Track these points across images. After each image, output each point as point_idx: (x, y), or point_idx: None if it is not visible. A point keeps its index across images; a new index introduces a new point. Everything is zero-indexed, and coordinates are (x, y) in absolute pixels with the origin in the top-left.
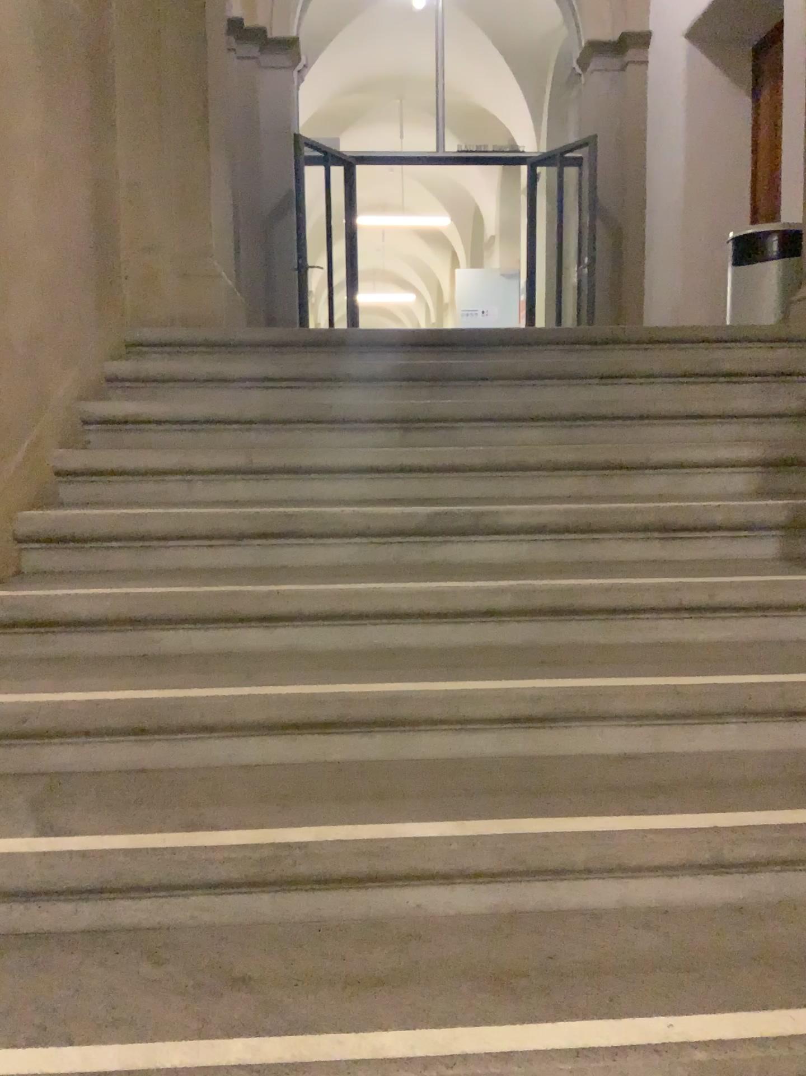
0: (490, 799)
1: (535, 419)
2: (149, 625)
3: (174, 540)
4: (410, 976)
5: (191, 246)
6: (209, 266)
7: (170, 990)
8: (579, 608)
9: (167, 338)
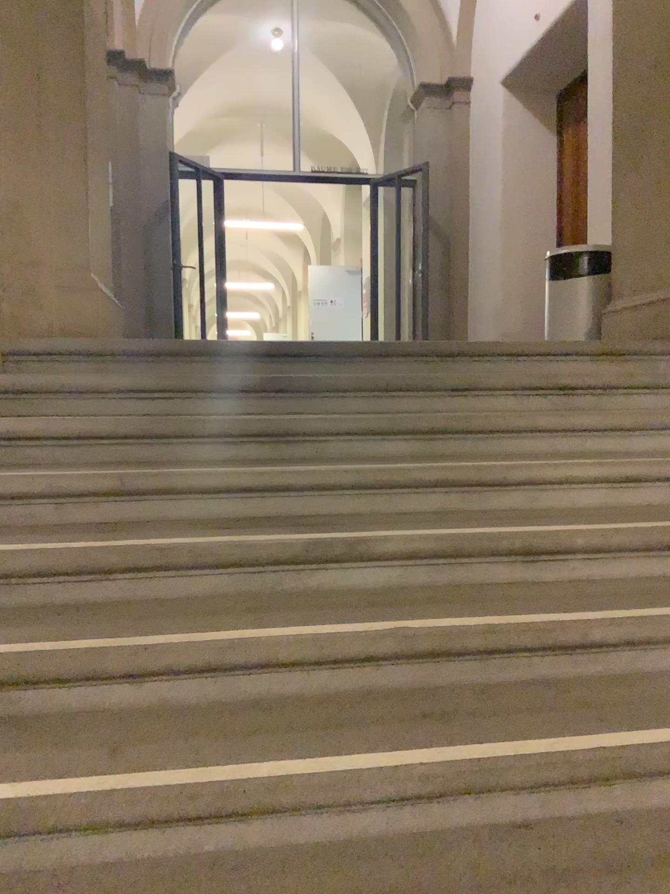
0: None
1: (396, 434)
2: (1, 685)
3: (36, 578)
4: None
5: (68, 258)
6: (85, 277)
7: None
8: (454, 651)
9: (41, 348)
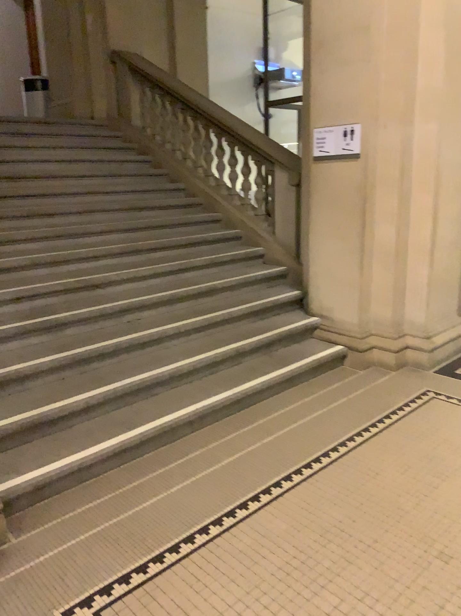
0: None
1: None
2: None
3: None
4: None
5: None
6: None
7: None
8: None
9: None
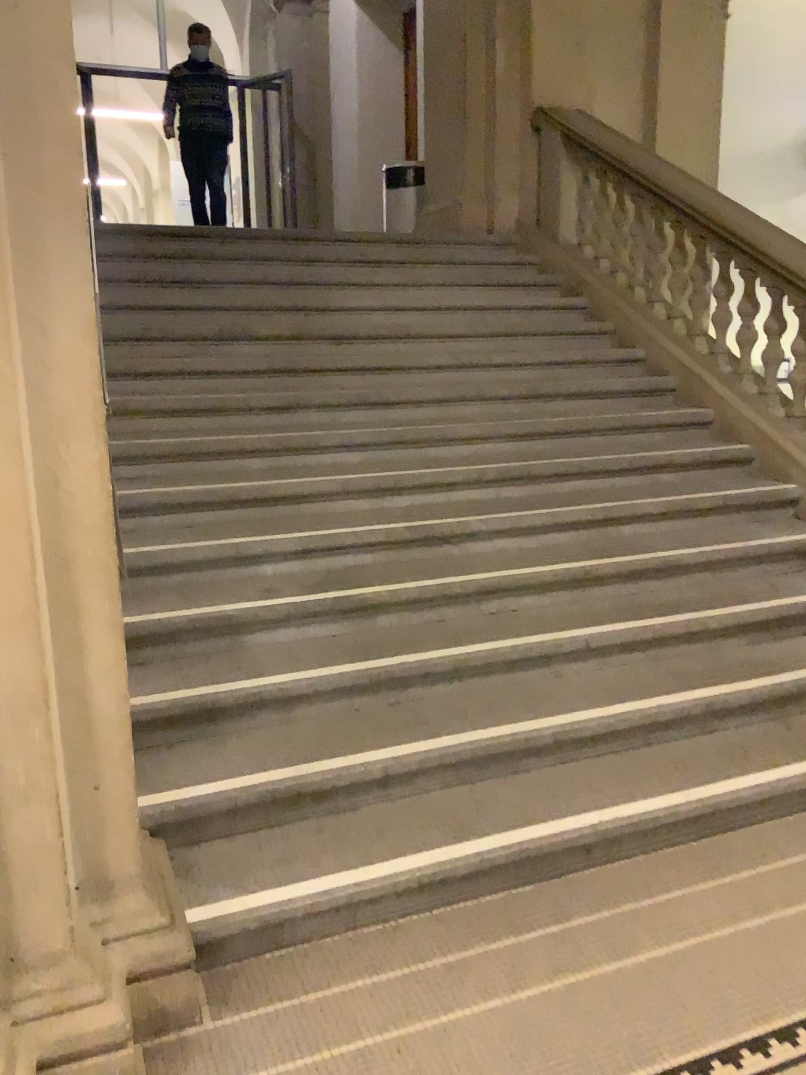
0: (264, 431)
1: (267, 284)
2: None
3: None
4: (243, 476)
5: None
6: None
7: (156, 482)
8: (296, 369)
9: None
